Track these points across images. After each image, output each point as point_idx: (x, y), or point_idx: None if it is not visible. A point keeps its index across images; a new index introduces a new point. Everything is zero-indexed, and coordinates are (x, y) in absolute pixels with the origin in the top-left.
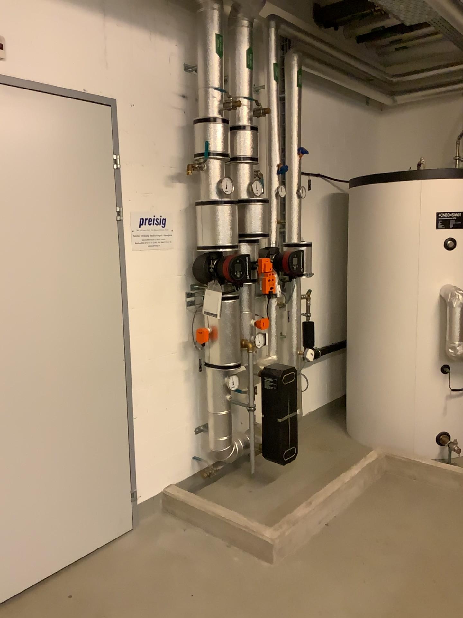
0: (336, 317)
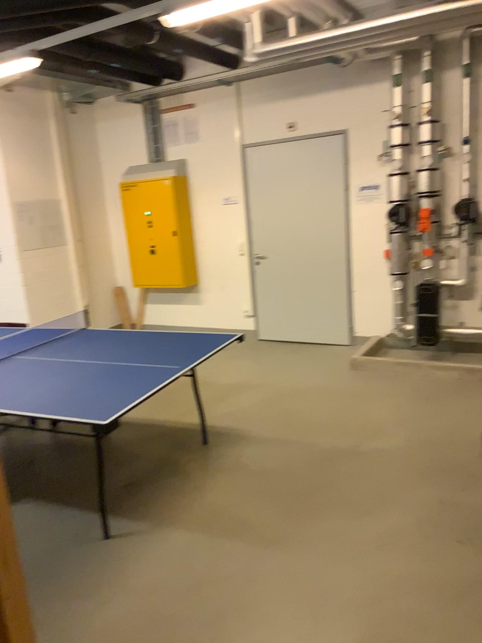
0: None
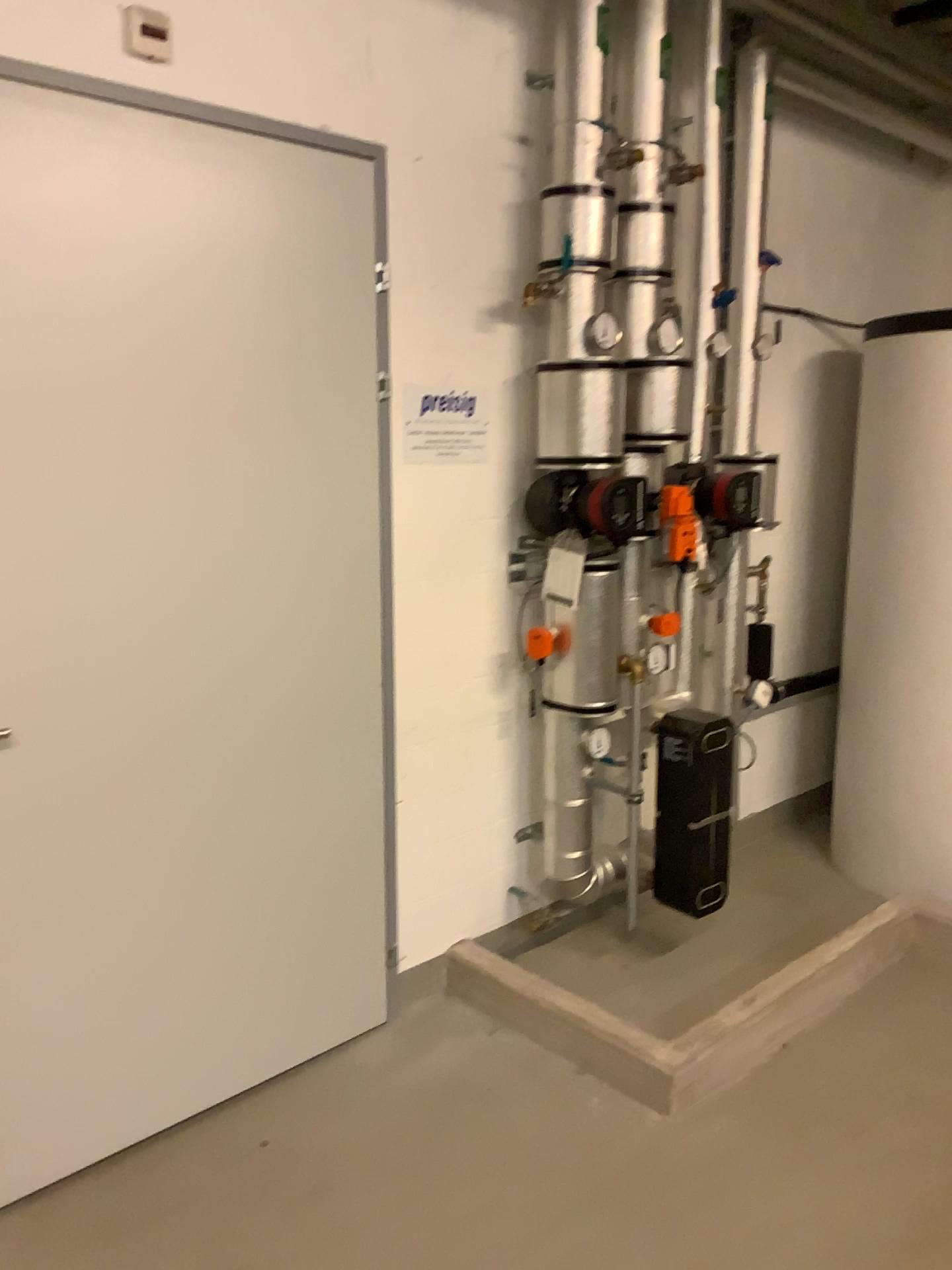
0: (821, 616)
